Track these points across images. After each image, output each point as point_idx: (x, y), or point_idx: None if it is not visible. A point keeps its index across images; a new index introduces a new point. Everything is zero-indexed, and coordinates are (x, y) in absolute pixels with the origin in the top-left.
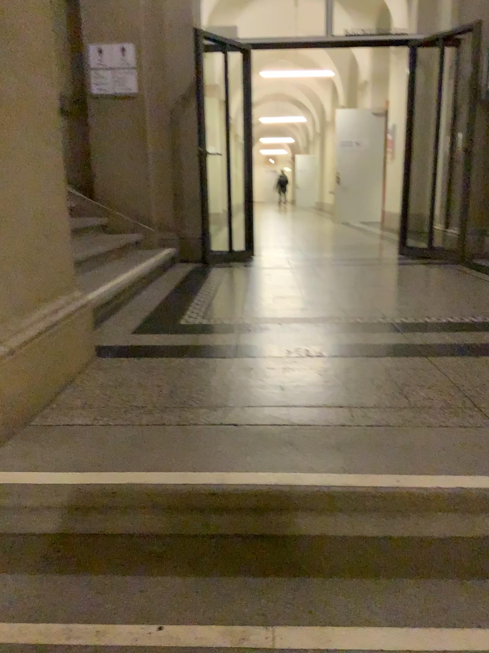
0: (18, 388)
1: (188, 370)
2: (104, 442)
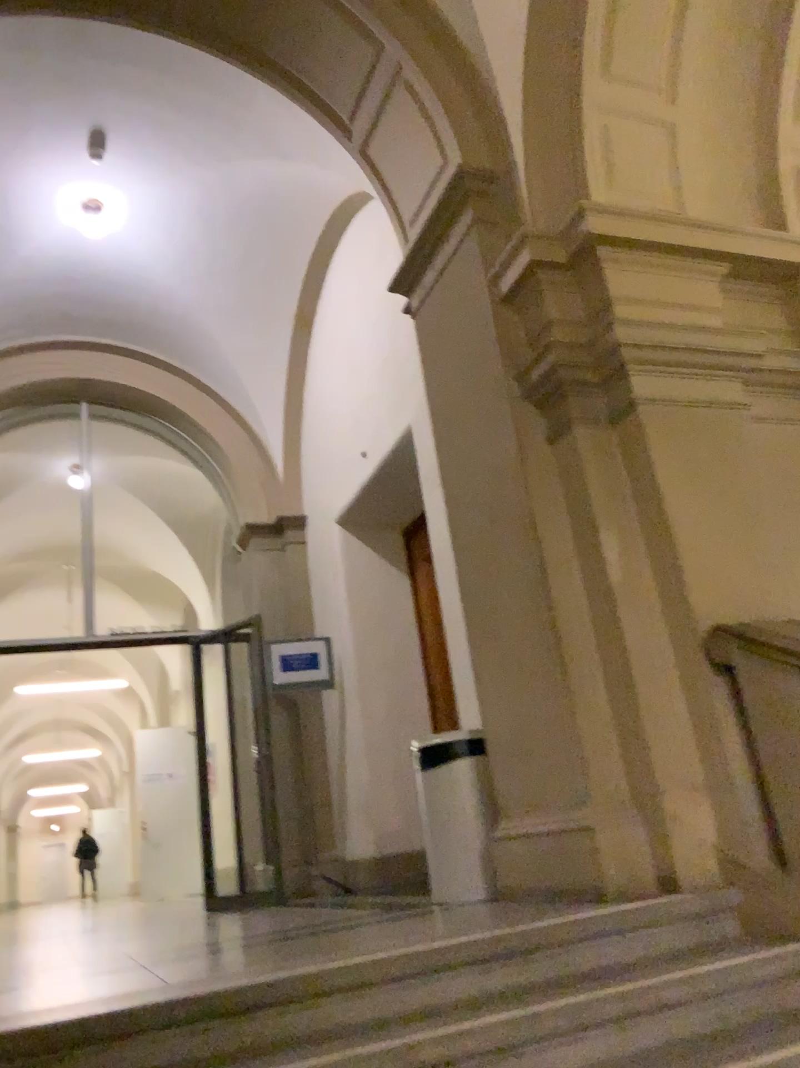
0: None
1: None
2: None
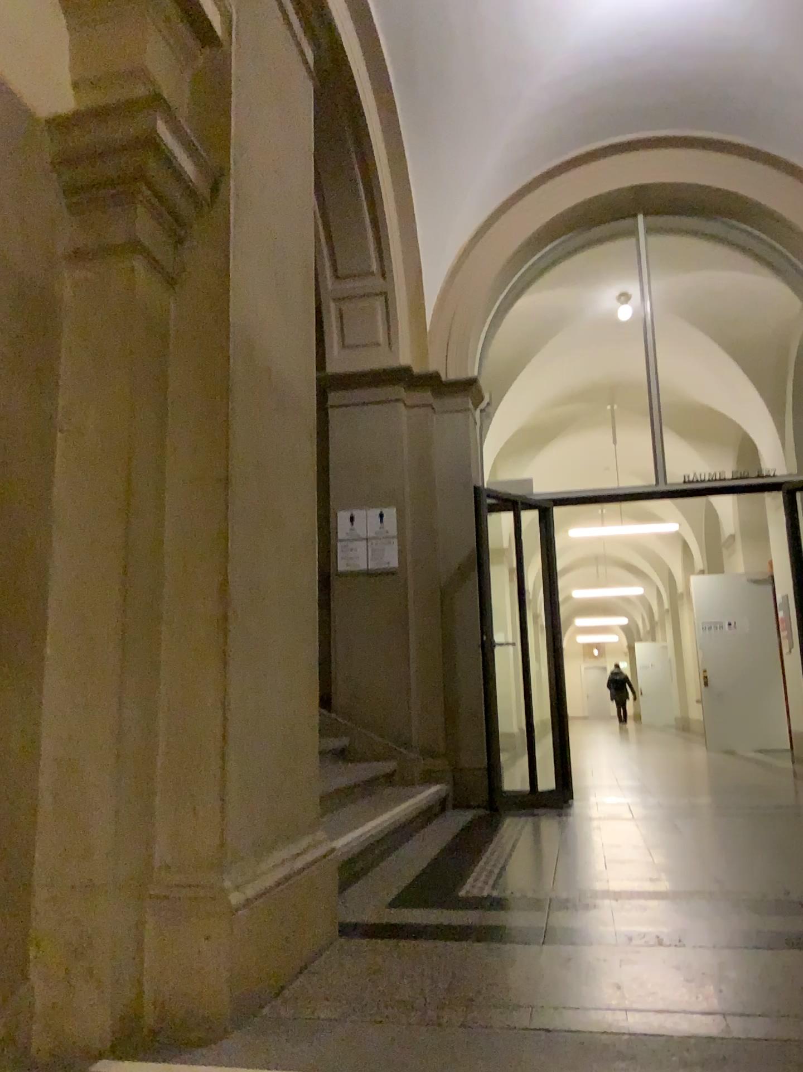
0: (251, 954)
1: (474, 956)
2: (361, 1038)
